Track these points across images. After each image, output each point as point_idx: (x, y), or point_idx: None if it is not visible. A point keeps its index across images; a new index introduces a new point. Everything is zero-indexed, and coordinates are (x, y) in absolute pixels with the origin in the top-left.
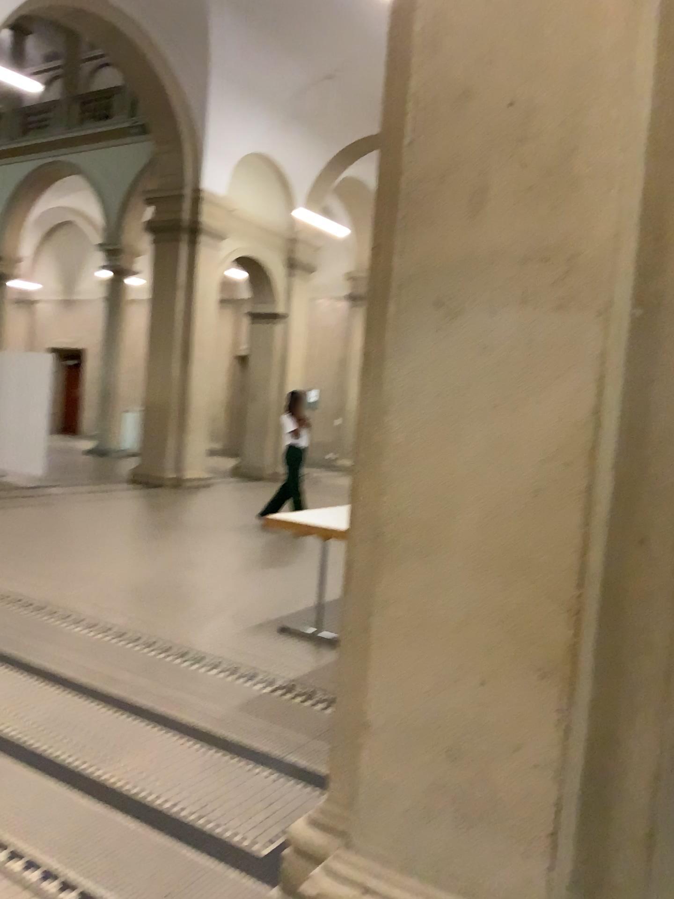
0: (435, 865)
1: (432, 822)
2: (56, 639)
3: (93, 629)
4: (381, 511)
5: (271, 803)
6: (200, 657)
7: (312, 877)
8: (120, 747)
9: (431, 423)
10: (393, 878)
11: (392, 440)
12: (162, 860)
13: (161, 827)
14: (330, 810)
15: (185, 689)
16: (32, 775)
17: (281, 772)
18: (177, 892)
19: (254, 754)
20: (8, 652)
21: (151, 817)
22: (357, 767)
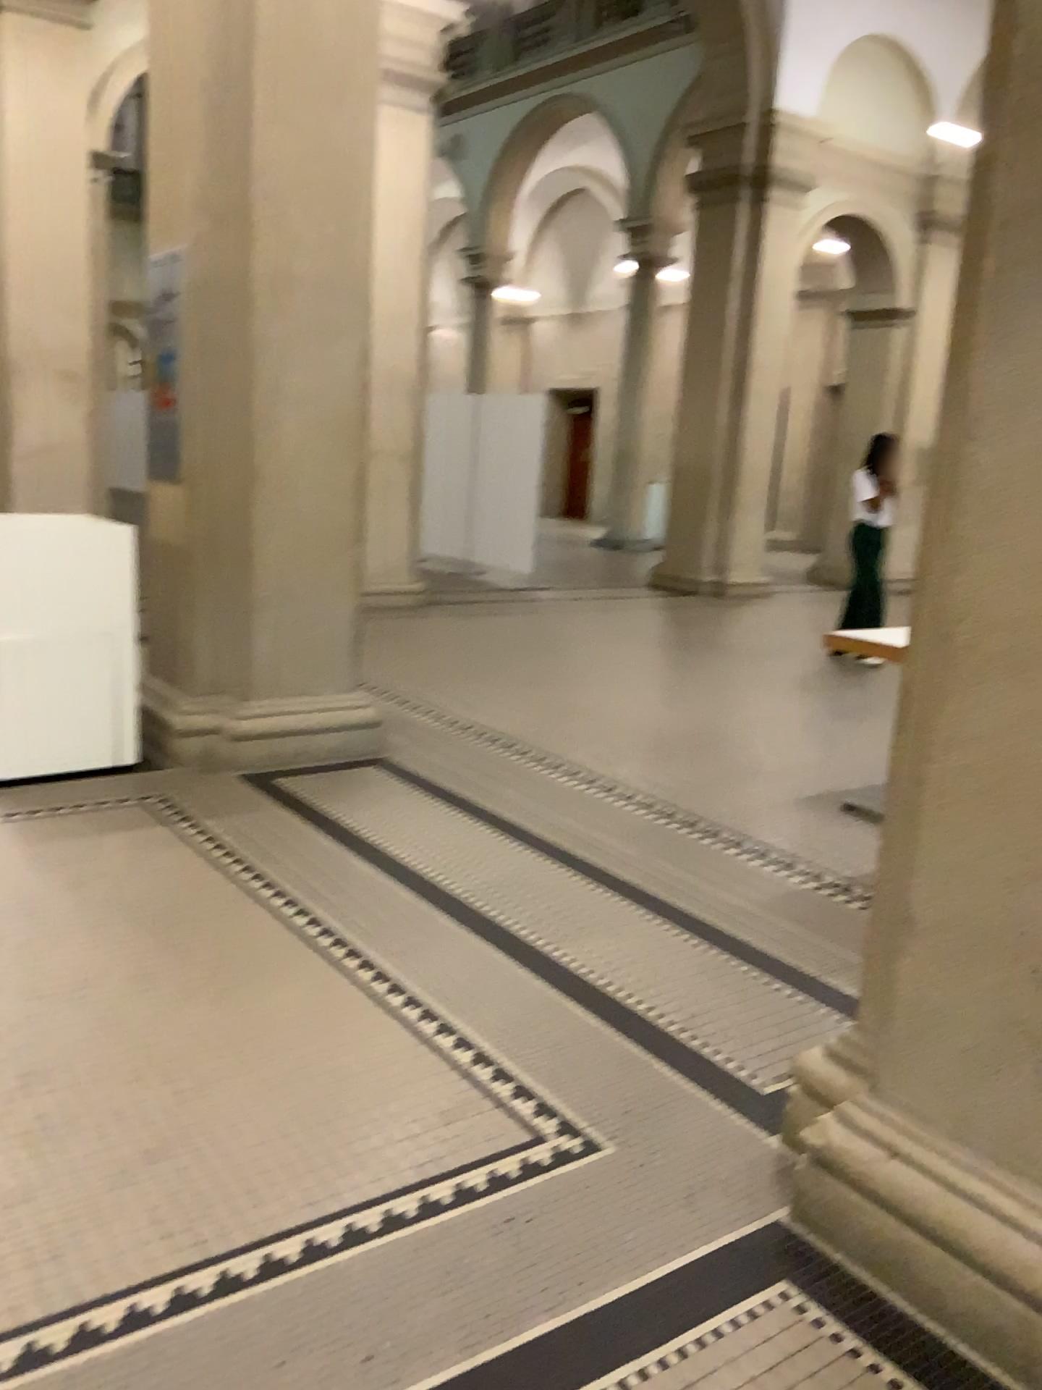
0: (997, 1133)
1: (998, 1072)
2: (523, 785)
3: (573, 778)
4: (946, 597)
5: (787, 1029)
6: (716, 829)
7: (818, 1122)
8: (589, 927)
9: (1035, 453)
10: (929, 1139)
11: (970, 484)
12: (624, 1069)
13: (627, 1031)
14: (856, 1041)
15: (689, 868)
16: (474, 943)
17: (808, 993)
18: (637, 1109)
19: (774, 964)
20: (463, 796)
21: (616, 1017)
22: (893, 981)
